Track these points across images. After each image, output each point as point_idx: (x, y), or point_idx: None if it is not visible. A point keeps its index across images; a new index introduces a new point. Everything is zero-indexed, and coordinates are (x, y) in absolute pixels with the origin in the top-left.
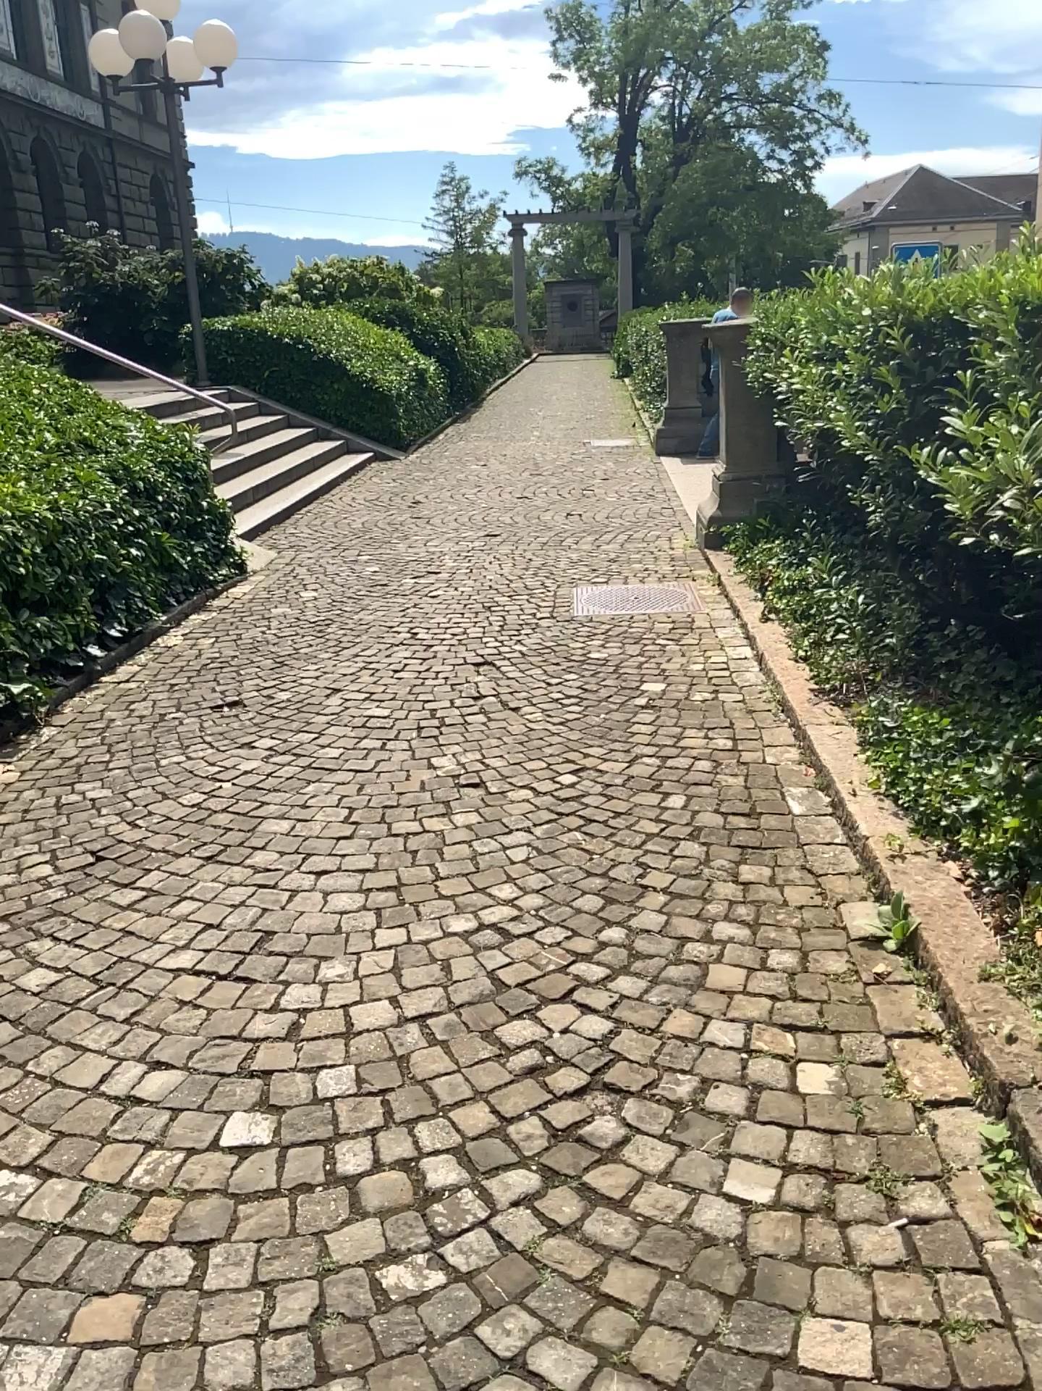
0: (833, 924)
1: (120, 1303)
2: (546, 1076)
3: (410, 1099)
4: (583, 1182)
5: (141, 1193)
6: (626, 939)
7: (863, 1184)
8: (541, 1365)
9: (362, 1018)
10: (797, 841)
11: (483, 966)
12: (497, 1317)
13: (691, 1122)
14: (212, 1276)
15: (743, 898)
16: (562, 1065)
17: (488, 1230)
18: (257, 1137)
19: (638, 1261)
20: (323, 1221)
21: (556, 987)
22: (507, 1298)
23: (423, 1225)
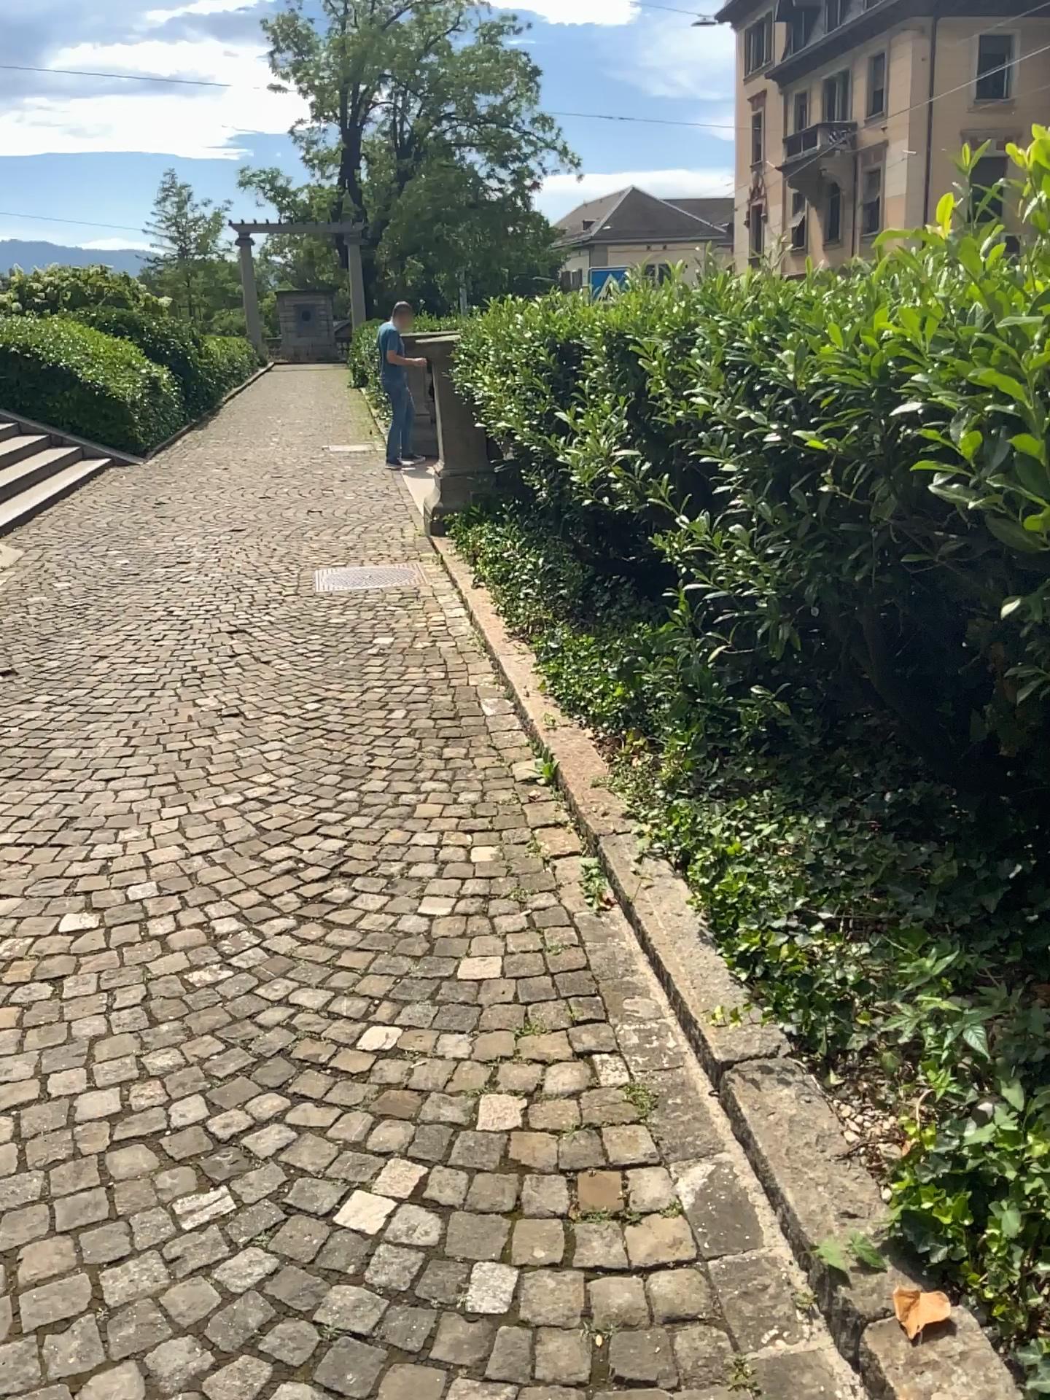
0: (505, 773)
1: (8, 1004)
2: (298, 869)
3: (201, 890)
4: (324, 916)
5: (9, 955)
6: (356, 795)
7: (505, 897)
8: (297, 996)
9: (159, 853)
10: (486, 729)
11: (248, 818)
12: (269, 980)
13: (397, 881)
14: (71, 985)
15: (442, 765)
16: (308, 863)
17: (261, 944)
18: (90, 919)
19: (360, 946)
20: (145, 953)
21: (304, 824)
22: (274, 972)
23: (215, 947)
